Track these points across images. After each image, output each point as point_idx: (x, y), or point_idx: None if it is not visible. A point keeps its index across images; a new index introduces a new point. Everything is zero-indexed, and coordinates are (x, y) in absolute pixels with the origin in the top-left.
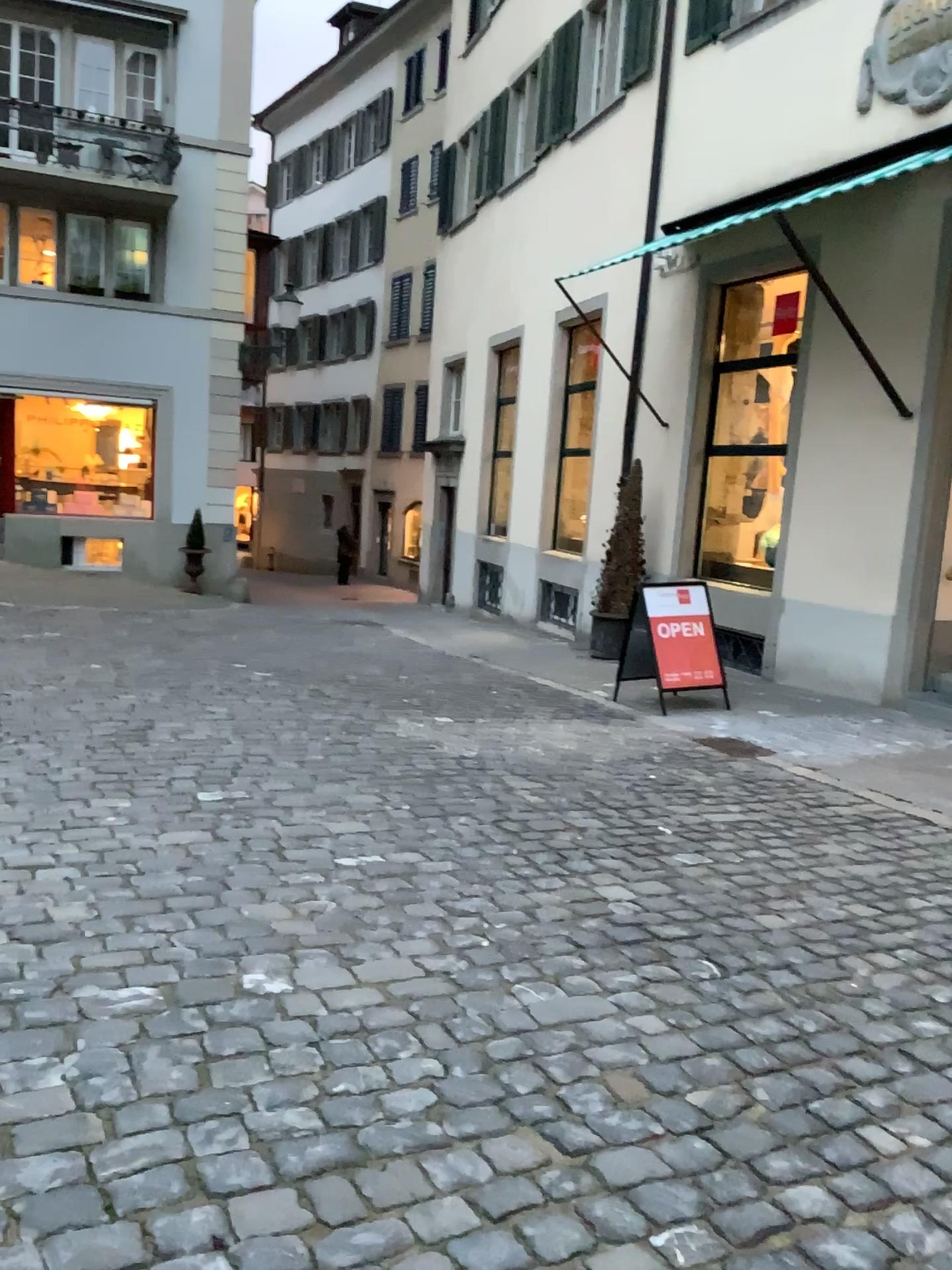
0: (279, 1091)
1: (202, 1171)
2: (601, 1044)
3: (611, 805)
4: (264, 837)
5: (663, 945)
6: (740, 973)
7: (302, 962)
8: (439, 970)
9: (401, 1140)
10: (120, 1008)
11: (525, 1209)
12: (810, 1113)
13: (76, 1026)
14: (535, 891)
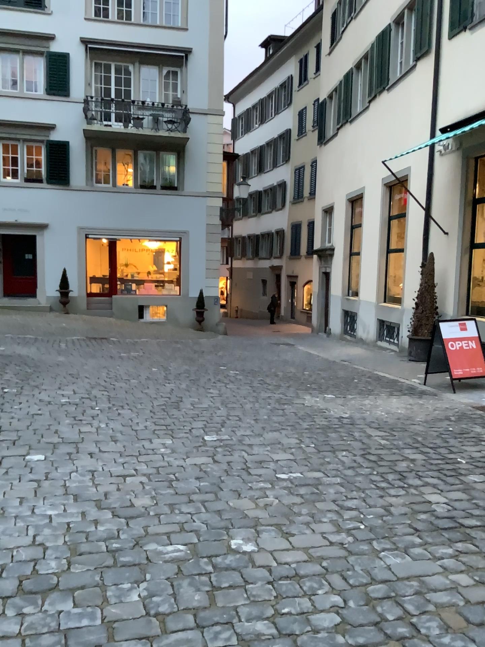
0: (253, 610)
1: None
2: (435, 591)
3: (428, 446)
4: (239, 462)
5: (467, 531)
6: None
7: (262, 534)
8: (337, 541)
9: (322, 644)
10: (168, 556)
11: None
12: None
13: (145, 565)
14: (388, 496)
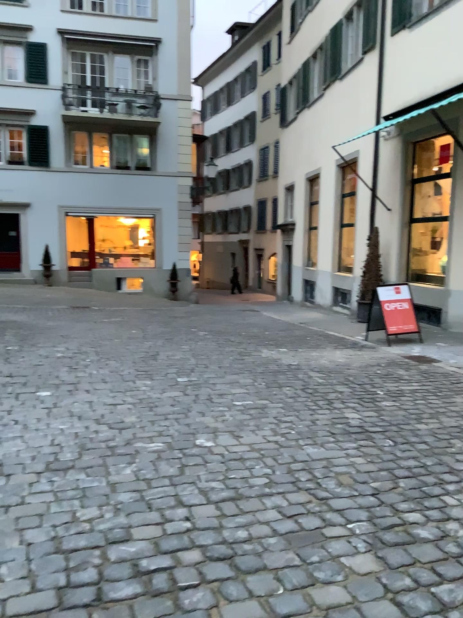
0: (209, 475)
1: (182, 497)
2: (337, 465)
3: (356, 383)
4: (204, 394)
5: (369, 433)
6: (401, 444)
7: (219, 436)
8: (273, 440)
9: (254, 491)
10: (150, 449)
11: (300, 513)
12: (420, 490)
13: (135, 454)
14: (317, 414)
